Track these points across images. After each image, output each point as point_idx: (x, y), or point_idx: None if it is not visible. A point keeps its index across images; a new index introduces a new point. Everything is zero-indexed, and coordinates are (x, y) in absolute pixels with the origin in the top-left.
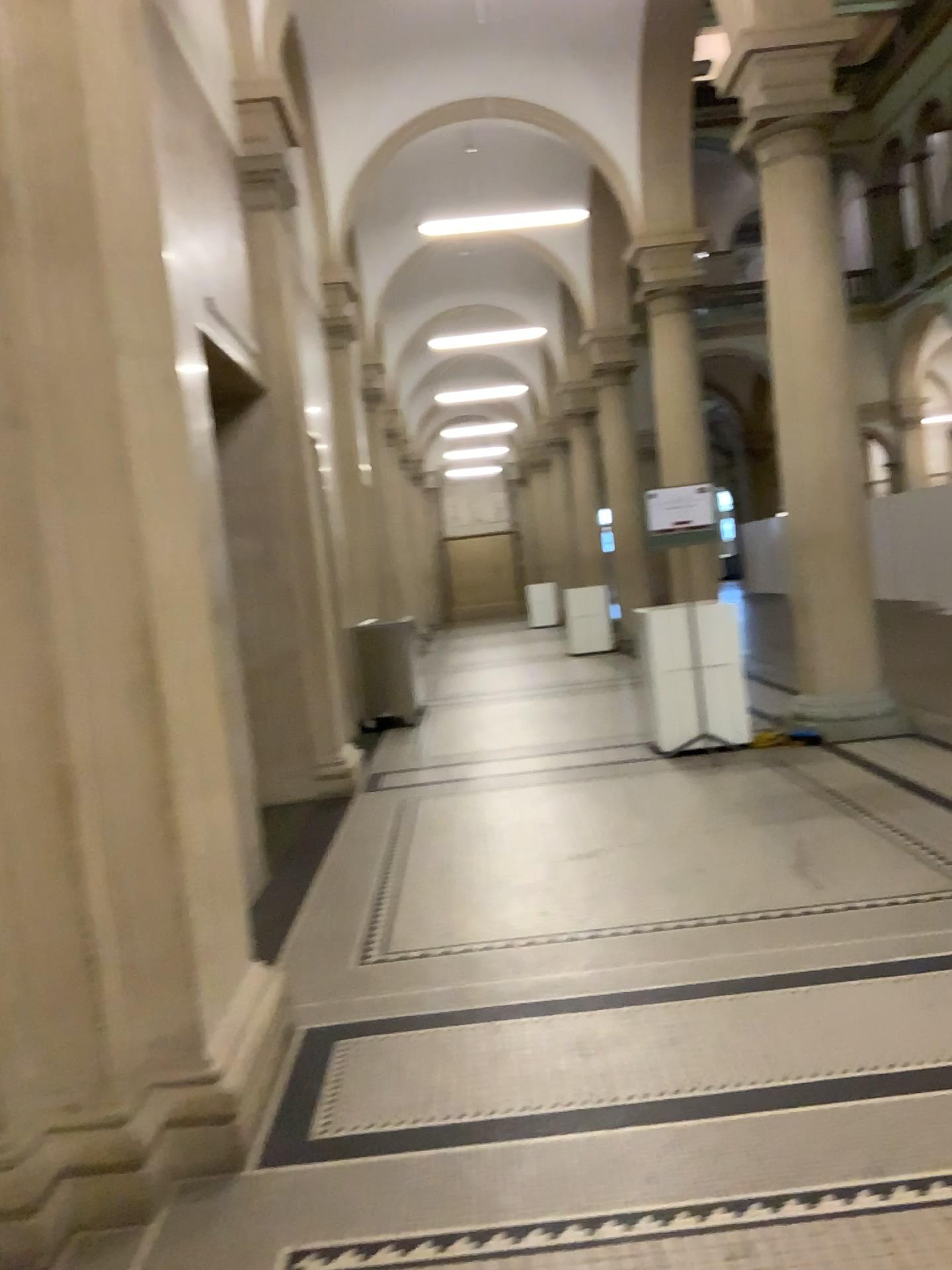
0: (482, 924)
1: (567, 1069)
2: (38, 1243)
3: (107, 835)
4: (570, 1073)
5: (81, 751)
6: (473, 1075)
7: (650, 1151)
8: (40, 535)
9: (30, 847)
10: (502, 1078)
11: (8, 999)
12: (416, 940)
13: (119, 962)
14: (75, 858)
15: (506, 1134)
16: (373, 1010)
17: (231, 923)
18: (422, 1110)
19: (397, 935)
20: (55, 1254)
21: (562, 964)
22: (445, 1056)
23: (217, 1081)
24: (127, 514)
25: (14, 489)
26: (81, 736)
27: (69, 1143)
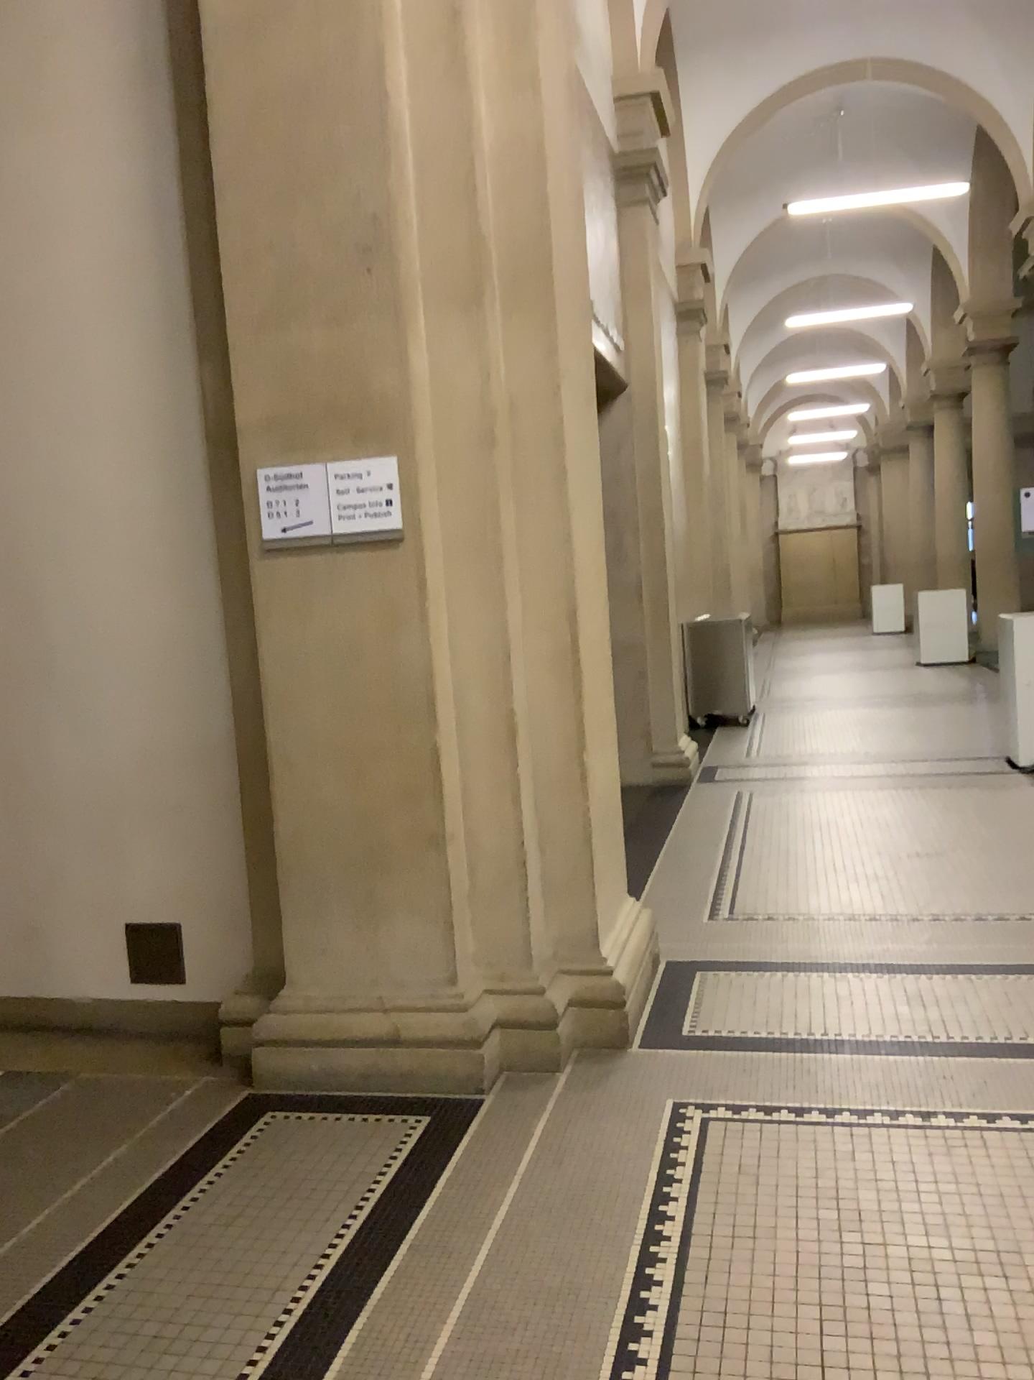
0: (823, 899)
1: (904, 1011)
2: (484, 1067)
3: (537, 771)
4: (906, 1013)
5: (523, 703)
6: (818, 1006)
7: (976, 1072)
8: (502, 531)
9: (484, 774)
10: (844, 1011)
11: (464, 887)
12: (760, 906)
13: (540, 872)
14: (515, 786)
15: (848, 1047)
16: (726, 953)
17: (618, 858)
18: (775, 1025)
19: (743, 900)
20: (495, 1076)
21: (900, 936)
22: (793, 991)
23: (609, 977)
24: (564, 516)
25: (487, 494)
26: (523, 691)
27: (505, 1000)
